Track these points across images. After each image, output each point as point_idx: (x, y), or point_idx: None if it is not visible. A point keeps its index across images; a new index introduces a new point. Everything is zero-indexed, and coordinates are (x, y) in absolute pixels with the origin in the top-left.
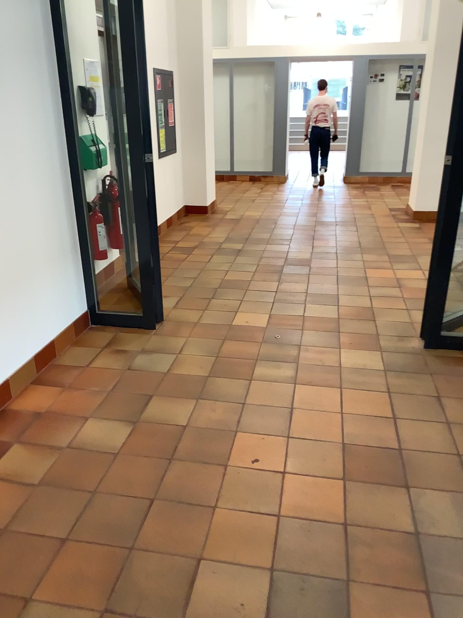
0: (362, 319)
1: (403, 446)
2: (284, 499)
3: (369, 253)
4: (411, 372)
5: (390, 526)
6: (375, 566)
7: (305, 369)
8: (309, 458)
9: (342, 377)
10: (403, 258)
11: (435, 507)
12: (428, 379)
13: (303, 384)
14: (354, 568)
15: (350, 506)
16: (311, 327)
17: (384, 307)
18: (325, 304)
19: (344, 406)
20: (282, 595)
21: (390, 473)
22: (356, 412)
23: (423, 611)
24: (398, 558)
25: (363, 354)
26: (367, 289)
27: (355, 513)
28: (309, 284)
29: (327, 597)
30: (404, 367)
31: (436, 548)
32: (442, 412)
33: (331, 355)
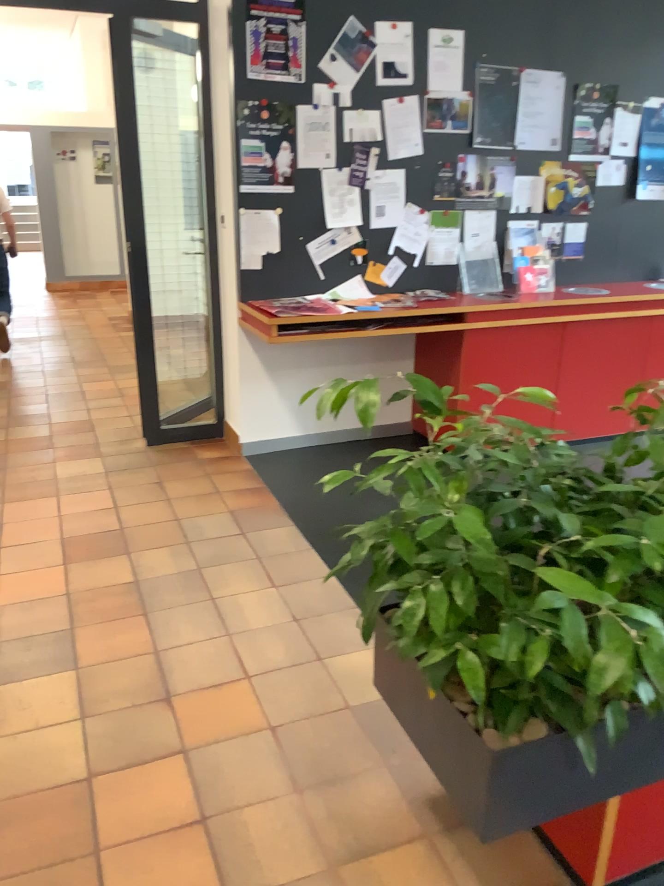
0: (78, 432)
1: (124, 525)
2: (1, 593)
3: (84, 367)
4: (133, 468)
5: (111, 582)
6: (98, 611)
7: (13, 488)
8: (26, 557)
9: (57, 487)
10: (125, 367)
11: (153, 559)
12: (150, 470)
13: (12, 501)
14: (78, 617)
15: (72, 579)
16: (17, 450)
17: (104, 418)
18: (32, 425)
19: (60, 509)
20: (7, 654)
21: (111, 547)
22: (74, 511)
23: (141, 624)
24: (118, 599)
25: (80, 463)
26: (83, 404)
27: (77, 582)
28: (9, 408)
29: (53, 642)
30: (126, 465)
31: (153, 584)
32: (162, 492)
33: (43, 470)
